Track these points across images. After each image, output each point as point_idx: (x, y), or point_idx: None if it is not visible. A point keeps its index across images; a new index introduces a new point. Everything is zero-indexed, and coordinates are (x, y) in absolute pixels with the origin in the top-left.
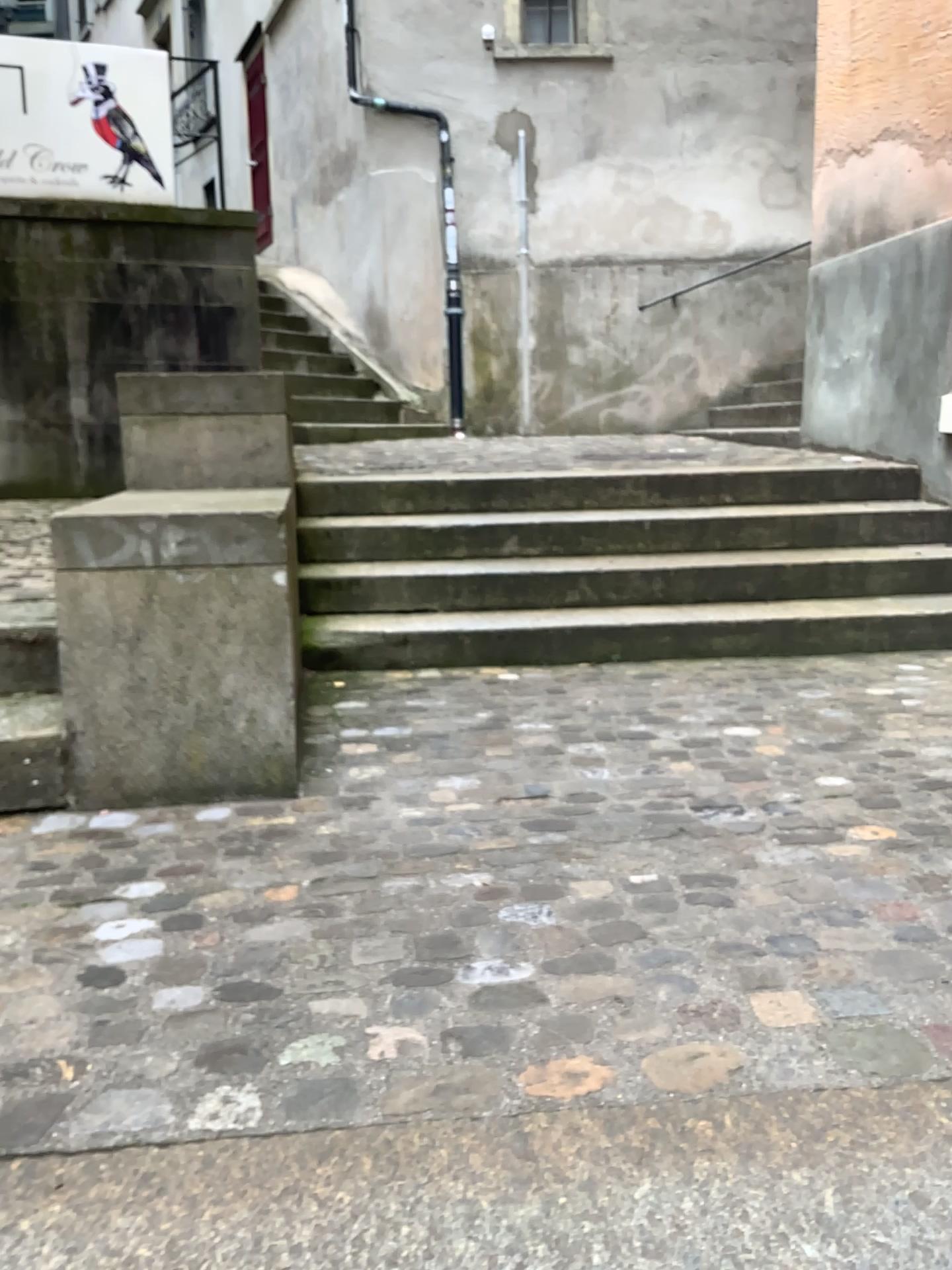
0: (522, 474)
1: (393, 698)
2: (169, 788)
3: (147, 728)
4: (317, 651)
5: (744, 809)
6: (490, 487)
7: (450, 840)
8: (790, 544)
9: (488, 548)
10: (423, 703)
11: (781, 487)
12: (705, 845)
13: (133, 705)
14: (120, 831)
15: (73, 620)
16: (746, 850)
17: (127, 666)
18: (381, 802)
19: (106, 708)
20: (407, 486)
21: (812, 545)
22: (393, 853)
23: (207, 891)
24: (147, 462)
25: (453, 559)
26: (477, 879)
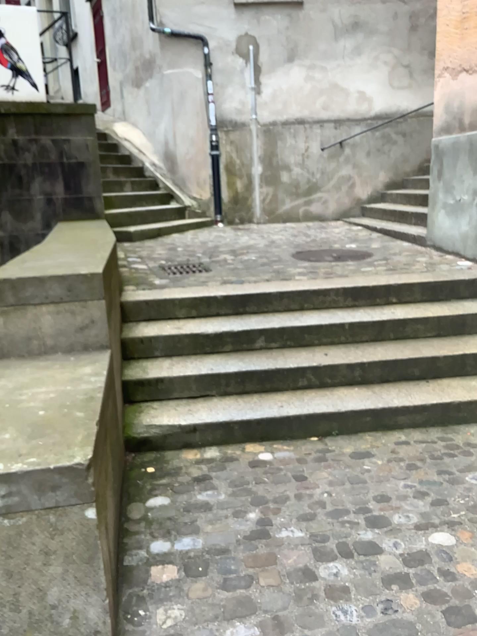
0: (265, 288)
1: (188, 494)
2: None
3: None
4: (136, 440)
5: None
6: (245, 300)
7: None
8: (437, 334)
9: (246, 346)
10: (209, 500)
11: (426, 290)
12: None
13: None
14: None
15: None
16: None
17: None
18: None
19: None
20: (192, 302)
21: (451, 335)
22: None
23: None
24: (6, 339)
25: (223, 356)
26: None
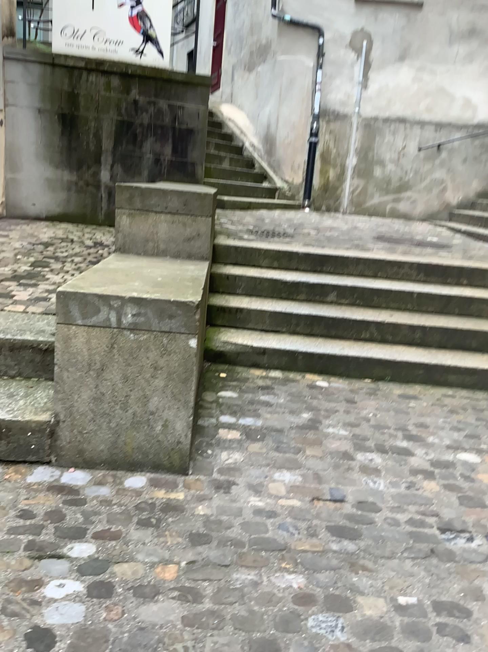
0: (344, 252)
1: (253, 393)
2: (111, 461)
3: (101, 424)
4: (213, 352)
5: (474, 538)
6: (324, 259)
7: (279, 536)
8: None
9: (319, 297)
10: (271, 400)
11: None
12: (449, 572)
13: (94, 410)
14: (76, 492)
15: (63, 355)
16: (477, 583)
17: (93, 387)
18: (238, 488)
19: (78, 410)
20: (277, 253)
21: None
22: (242, 545)
23: (119, 563)
24: (128, 237)
25: (298, 301)
26: (295, 583)
